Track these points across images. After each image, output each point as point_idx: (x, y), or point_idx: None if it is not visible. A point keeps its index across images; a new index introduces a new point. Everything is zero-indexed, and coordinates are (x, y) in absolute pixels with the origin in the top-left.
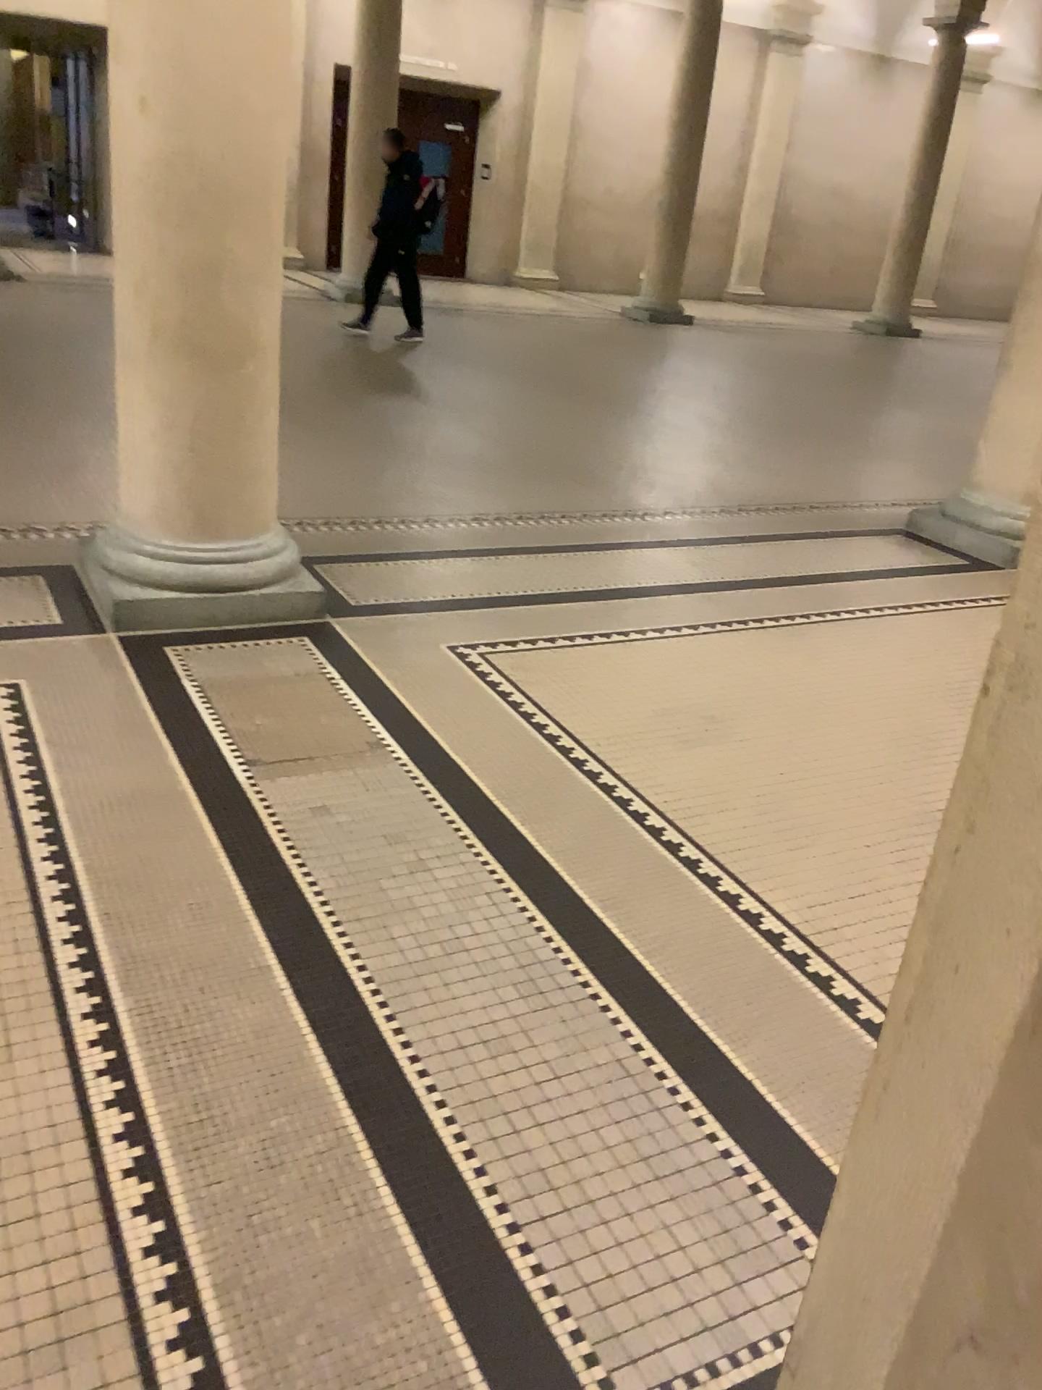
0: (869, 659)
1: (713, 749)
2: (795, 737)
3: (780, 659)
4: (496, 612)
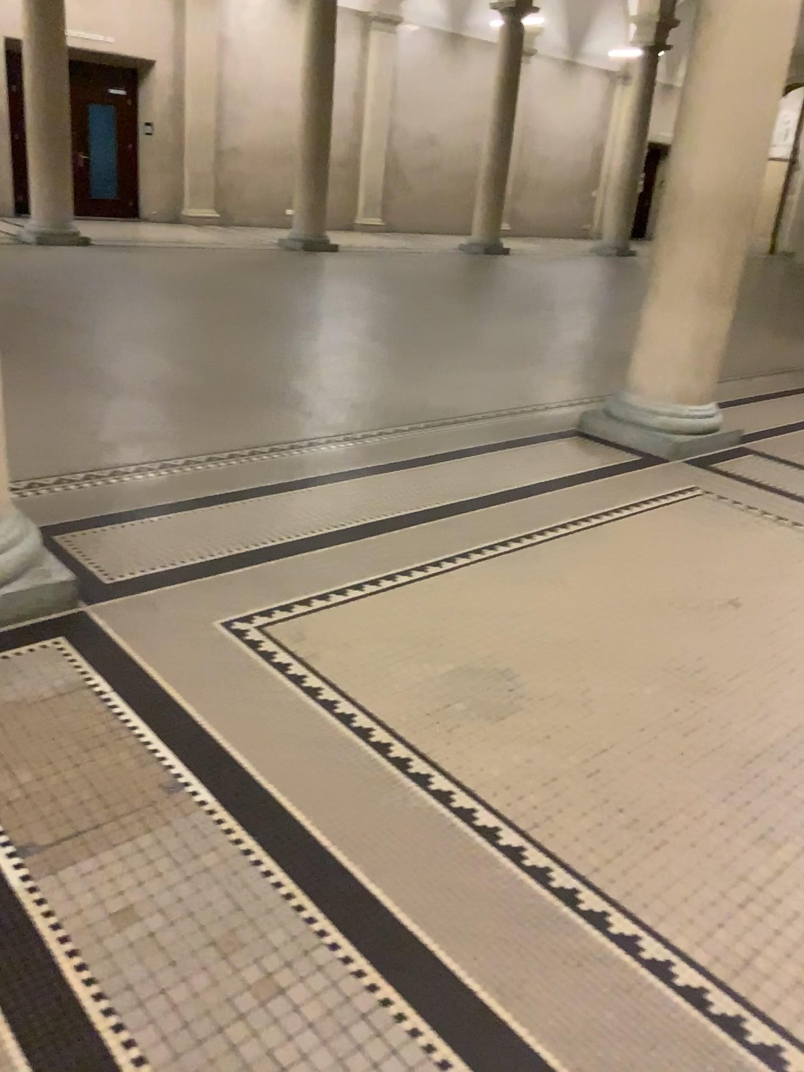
0: (617, 578)
1: (524, 718)
2: (593, 686)
3: (541, 589)
4: (255, 571)
